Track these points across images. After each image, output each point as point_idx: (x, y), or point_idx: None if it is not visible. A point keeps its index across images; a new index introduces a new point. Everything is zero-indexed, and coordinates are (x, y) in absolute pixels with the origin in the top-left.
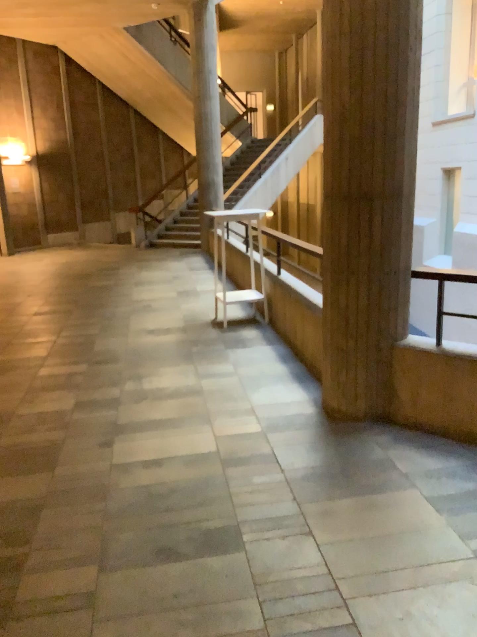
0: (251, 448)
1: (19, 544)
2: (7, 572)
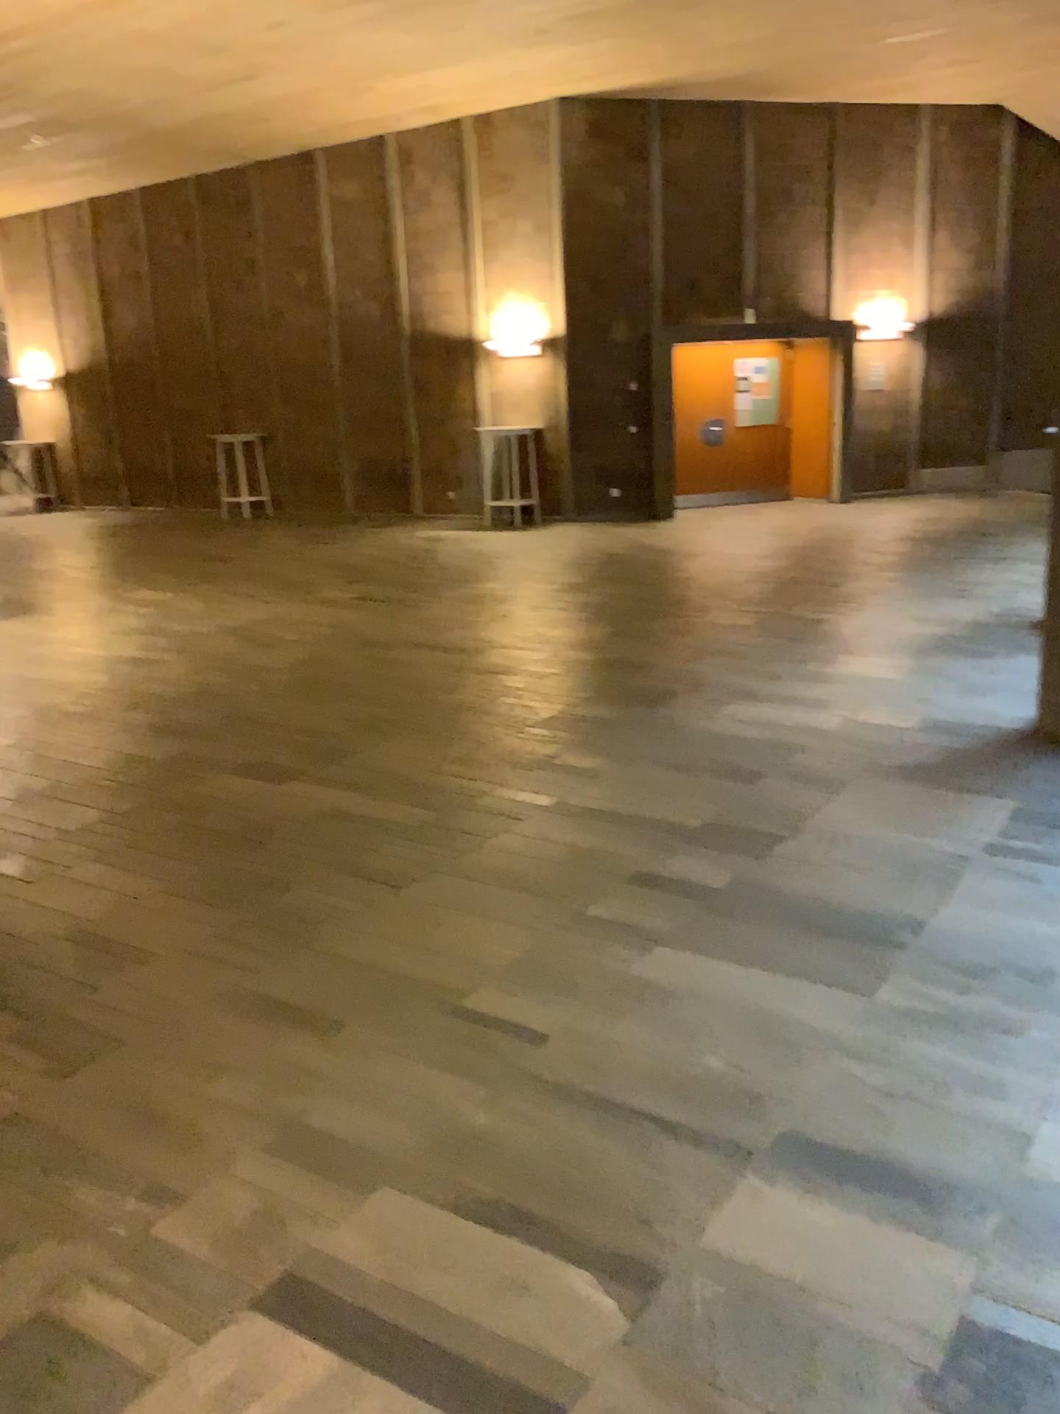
0: (888, 735)
1: (588, 739)
2: (566, 749)
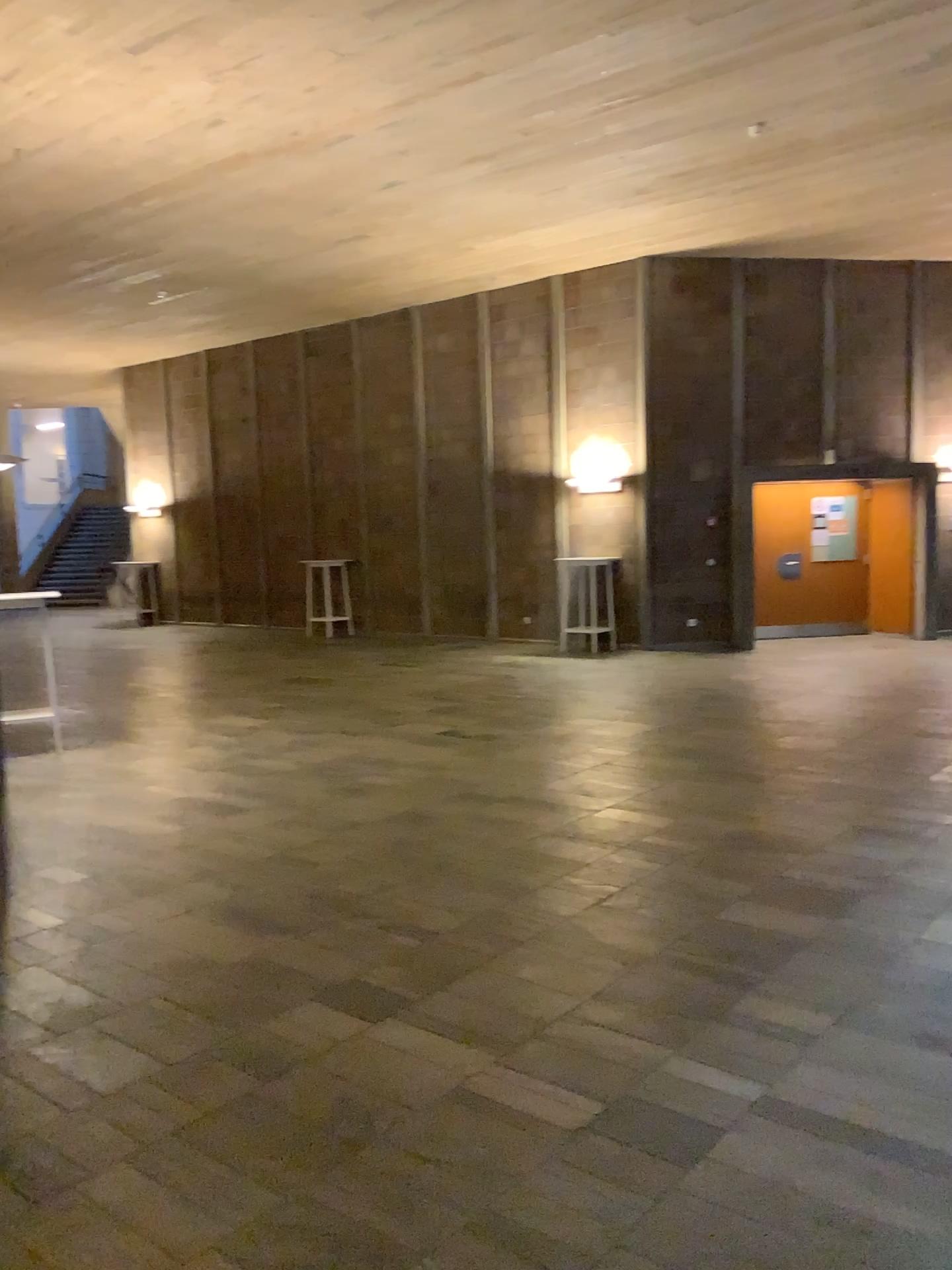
0: None
1: (764, 969)
2: (740, 985)
